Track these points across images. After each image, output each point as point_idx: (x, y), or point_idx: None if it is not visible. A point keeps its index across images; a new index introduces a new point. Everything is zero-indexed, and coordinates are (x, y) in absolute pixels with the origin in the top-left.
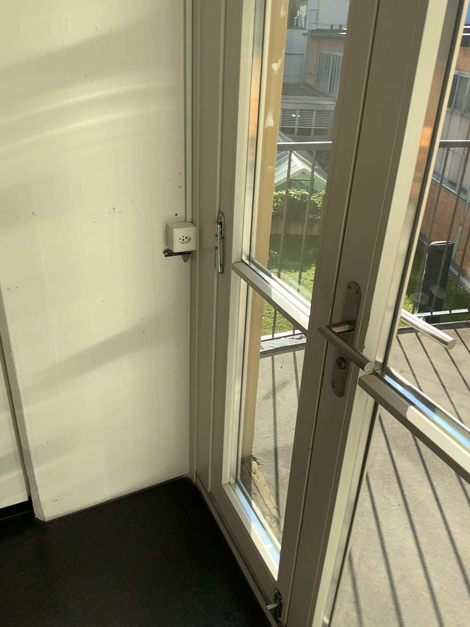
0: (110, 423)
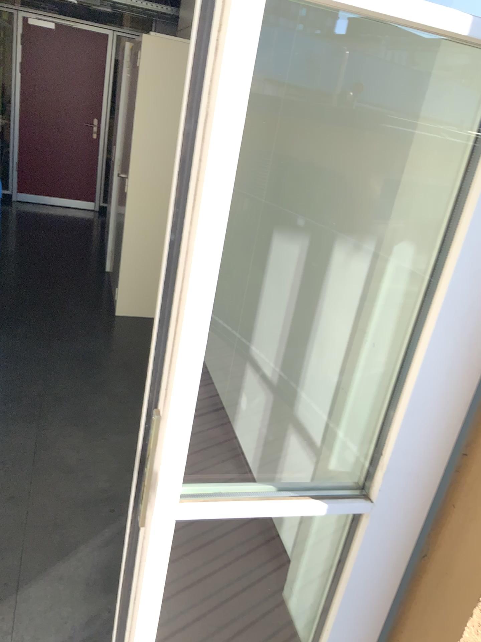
0: (326, 577)
